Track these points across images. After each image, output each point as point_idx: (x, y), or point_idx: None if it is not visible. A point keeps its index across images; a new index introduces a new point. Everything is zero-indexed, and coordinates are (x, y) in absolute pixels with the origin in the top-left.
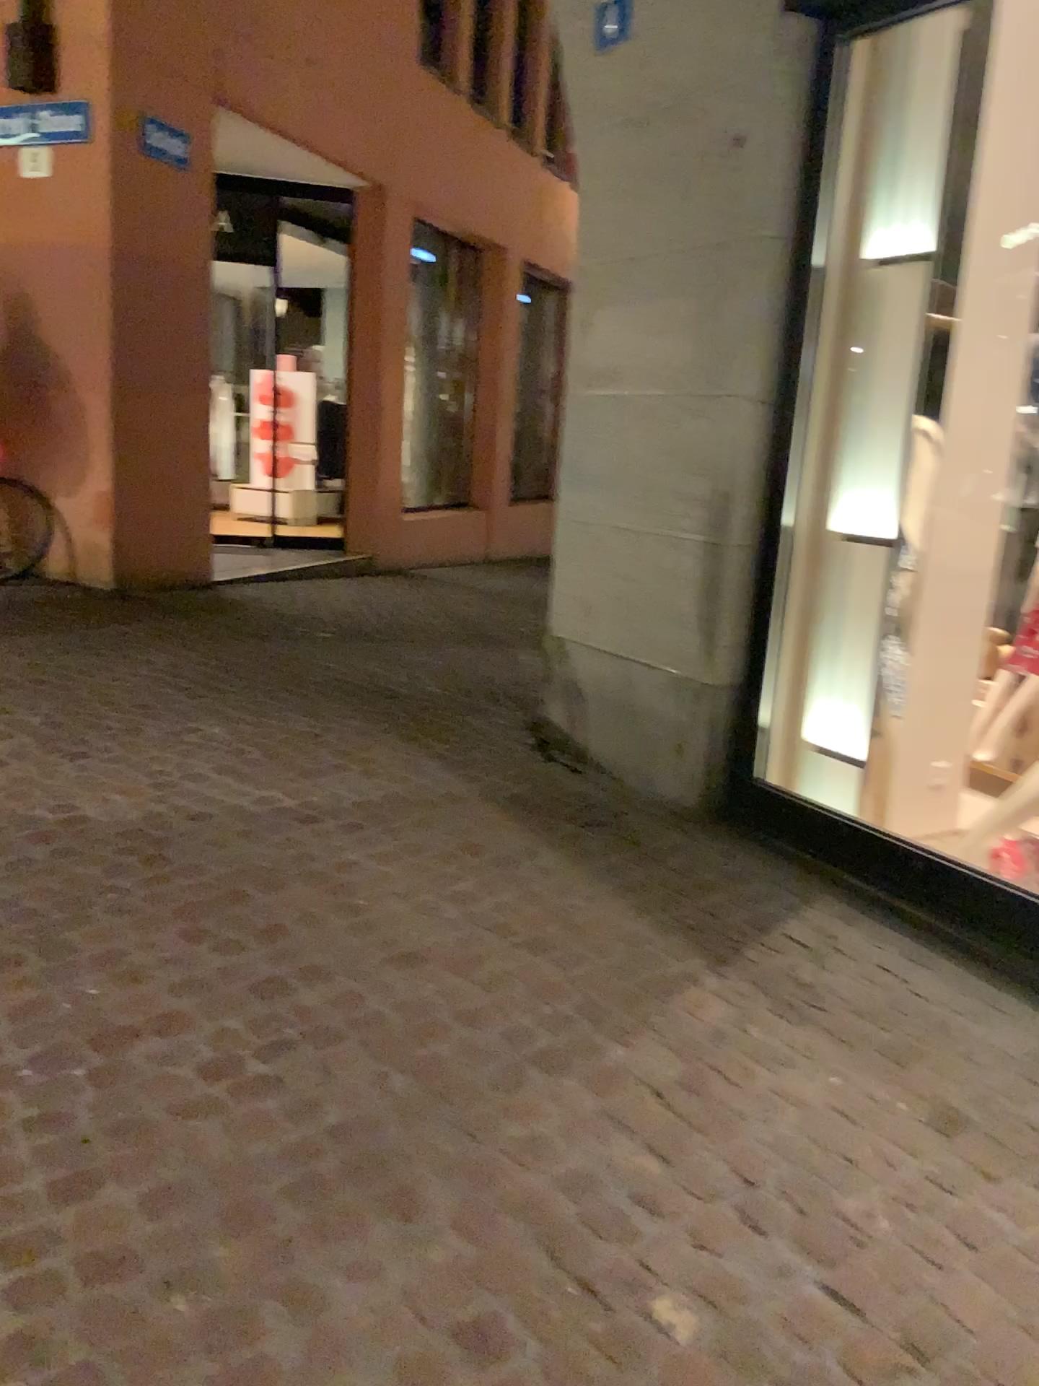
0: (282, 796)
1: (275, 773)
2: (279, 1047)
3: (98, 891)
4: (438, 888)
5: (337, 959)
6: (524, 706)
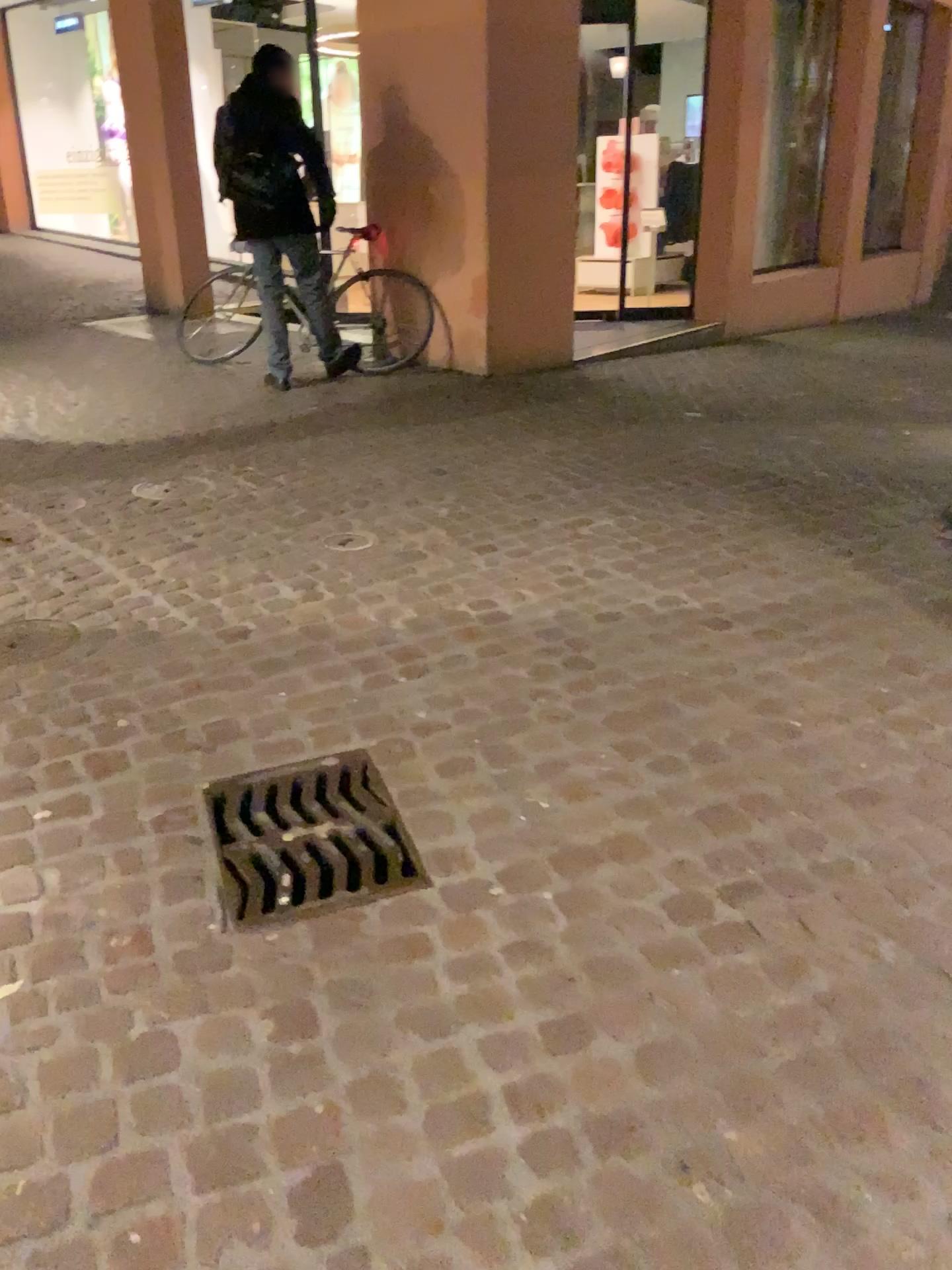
0: (691, 596)
1: (679, 569)
2: (750, 893)
3: (533, 696)
4: (881, 710)
5: (788, 790)
6: (931, 494)
